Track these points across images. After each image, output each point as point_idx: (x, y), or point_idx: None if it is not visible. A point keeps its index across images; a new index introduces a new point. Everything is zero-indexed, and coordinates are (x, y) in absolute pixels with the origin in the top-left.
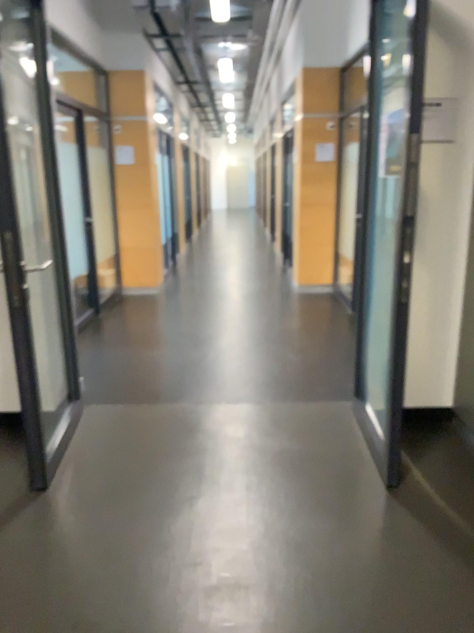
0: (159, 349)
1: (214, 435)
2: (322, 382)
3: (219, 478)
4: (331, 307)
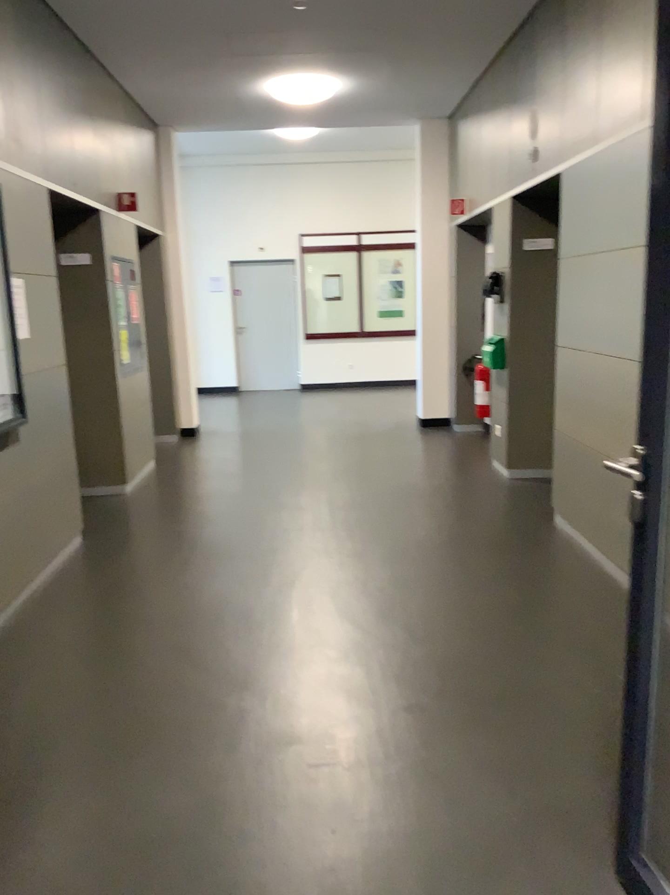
0: None
1: None
2: None
3: None
4: None
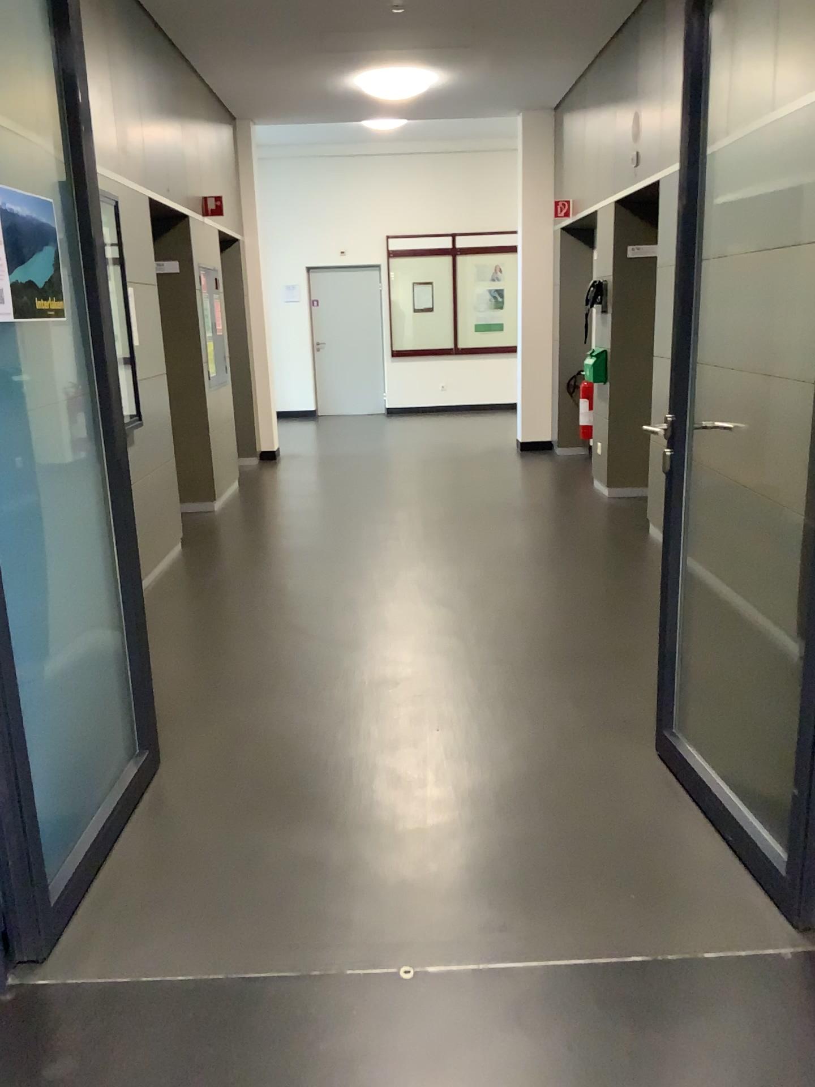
0: None
1: (423, 856)
2: None
3: (404, 776)
4: None
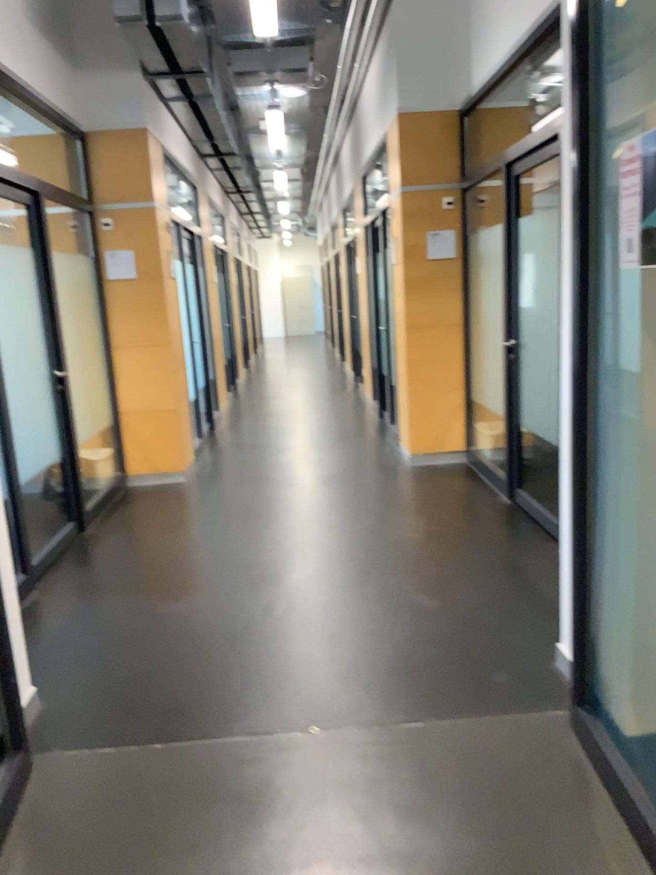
0: (187, 599)
1: (303, 824)
2: (494, 658)
3: None
4: (472, 493)
